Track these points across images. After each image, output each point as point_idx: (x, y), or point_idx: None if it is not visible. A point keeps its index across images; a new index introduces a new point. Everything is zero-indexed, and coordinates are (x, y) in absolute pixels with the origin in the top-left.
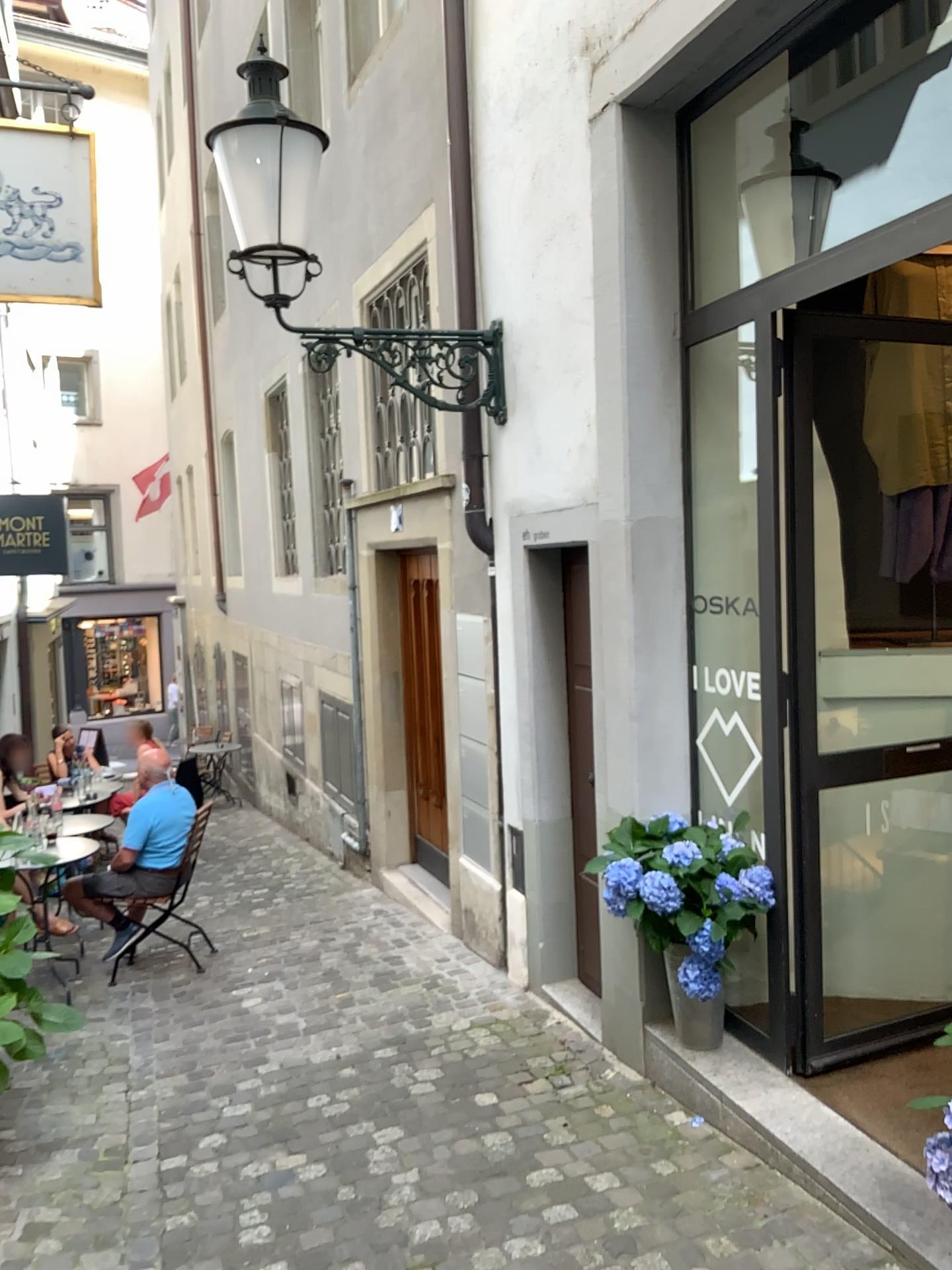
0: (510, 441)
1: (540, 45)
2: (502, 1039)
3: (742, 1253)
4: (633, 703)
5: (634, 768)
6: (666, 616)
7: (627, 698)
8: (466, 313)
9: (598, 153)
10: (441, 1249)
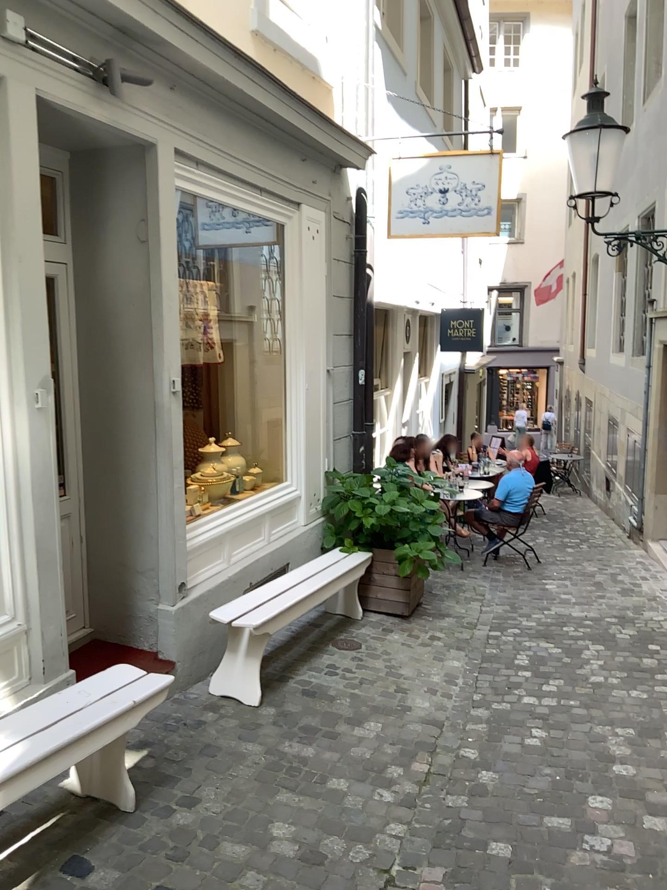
0: None
1: None
2: None
3: None
4: None
5: None
6: None
7: None
8: None
9: None
10: (600, 684)
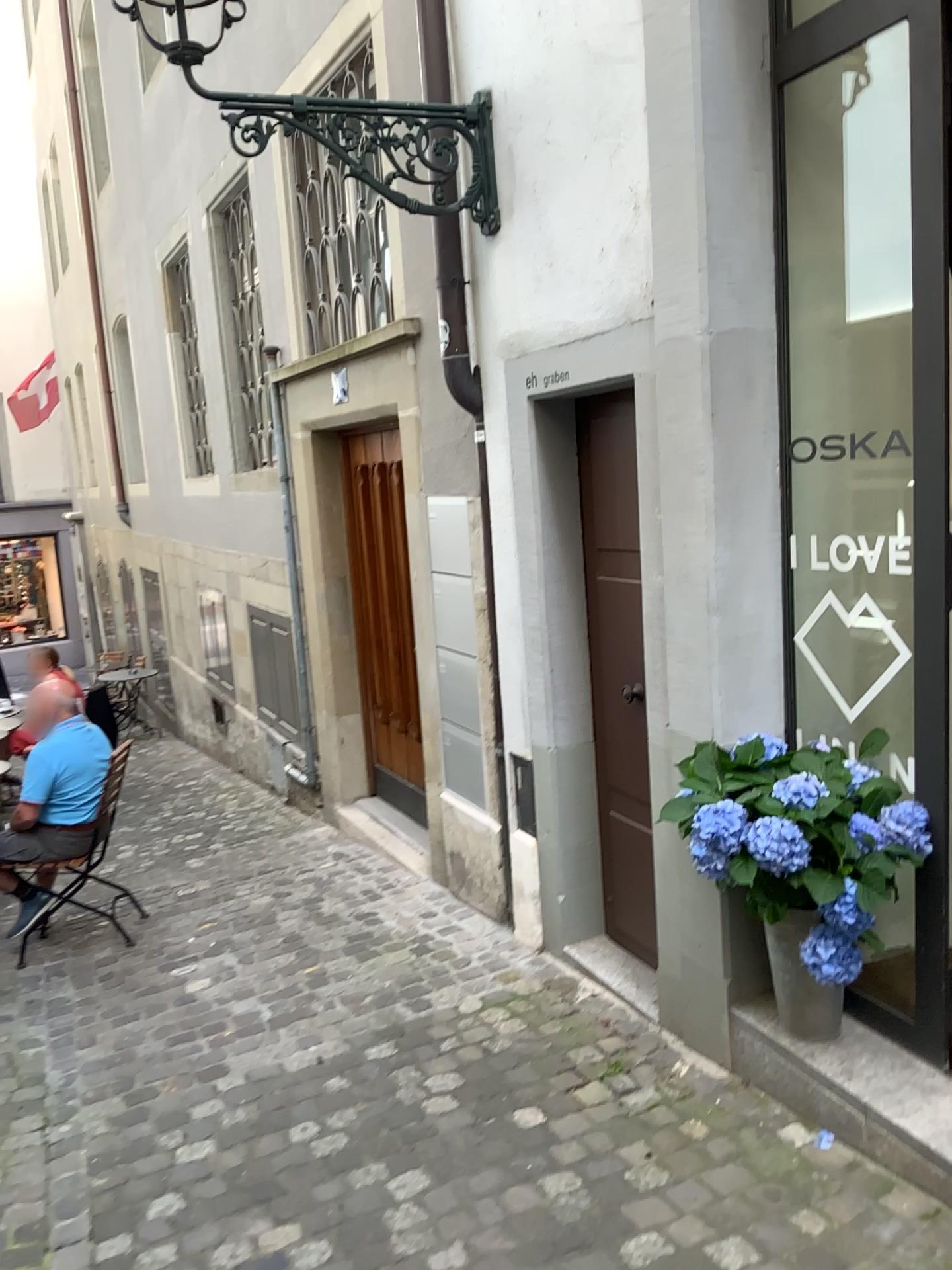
0: (504, 258)
1: None
2: (530, 1025)
3: None
4: (712, 589)
5: (715, 676)
6: (756, 469)
7: (704, 582)
8: (436, 92)
9: None
10: None
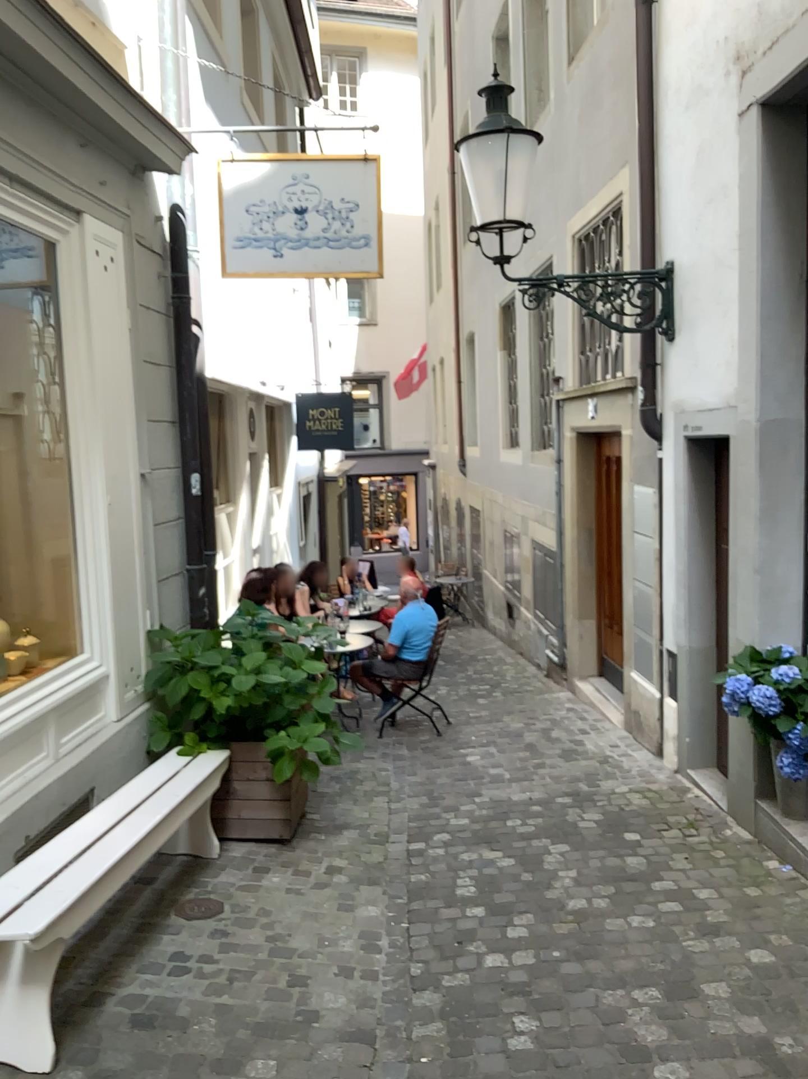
0: (676, 355)
1: (705, 51)
2: (650, 801)
3: (795, 945)
4: (754, 559)
5: (754, 608)
6: (784, 495)
7: (750, 555)
8: (646, 255)
9: (742, 140)
10: (585, 913)
